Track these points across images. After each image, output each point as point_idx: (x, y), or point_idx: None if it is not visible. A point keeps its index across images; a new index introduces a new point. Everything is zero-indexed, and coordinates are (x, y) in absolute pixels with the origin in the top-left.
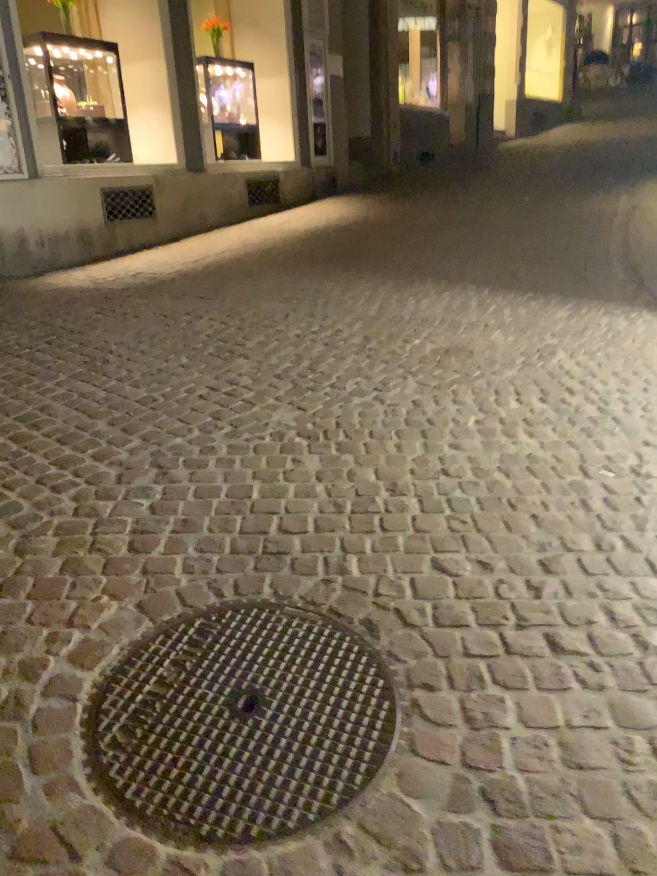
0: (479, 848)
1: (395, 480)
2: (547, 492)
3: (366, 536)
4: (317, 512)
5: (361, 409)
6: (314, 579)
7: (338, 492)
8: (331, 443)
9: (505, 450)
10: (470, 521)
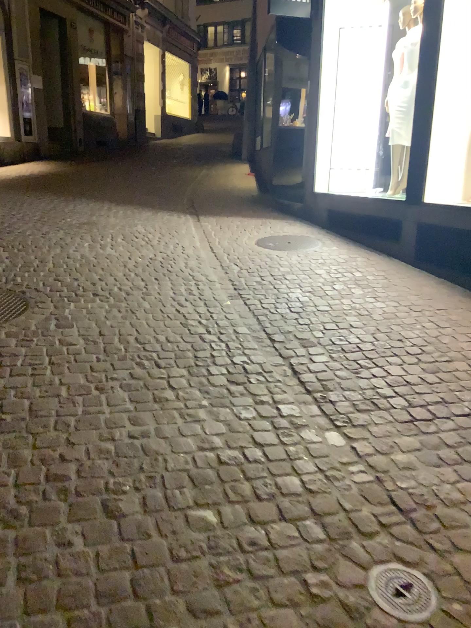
0: (48, 321)
1: (43, 258)
2: (108, 261)
3: (26, 271)
4: (5, 266)
5: (33, 239)
6: (1, 281)
7: (16, 261)
8: (15, 249)
9: (96, 251)
10: (72, 267)
